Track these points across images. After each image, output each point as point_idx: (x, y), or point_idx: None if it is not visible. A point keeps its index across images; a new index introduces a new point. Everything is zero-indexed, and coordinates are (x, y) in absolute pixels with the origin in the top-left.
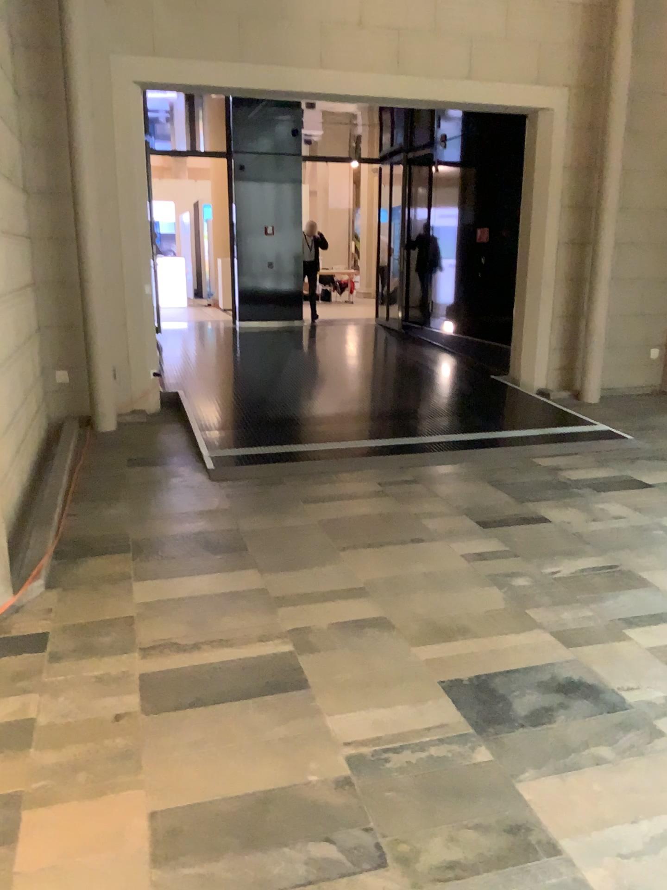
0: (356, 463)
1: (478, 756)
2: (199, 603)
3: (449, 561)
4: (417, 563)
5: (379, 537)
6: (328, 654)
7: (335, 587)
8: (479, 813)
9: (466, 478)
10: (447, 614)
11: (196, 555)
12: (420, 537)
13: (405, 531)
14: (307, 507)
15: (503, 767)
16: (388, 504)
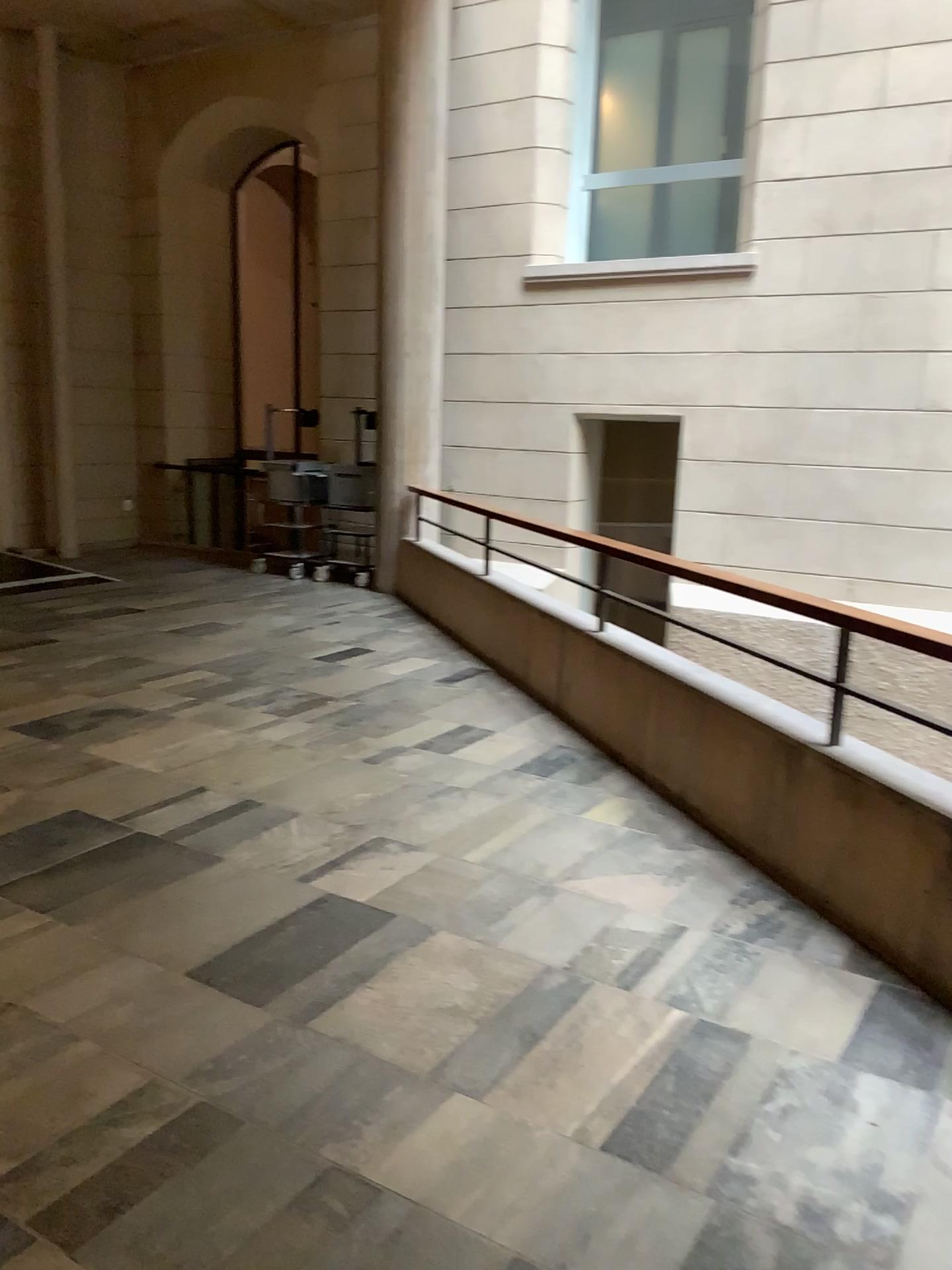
0: None
1: (54, 746)
2: None
3: None
4: None
5: None
6: None
7: None
8: (65, 763)
9: None
10: None
11: None
12: None
13: None
14: None
15: (73, 746)
16: None
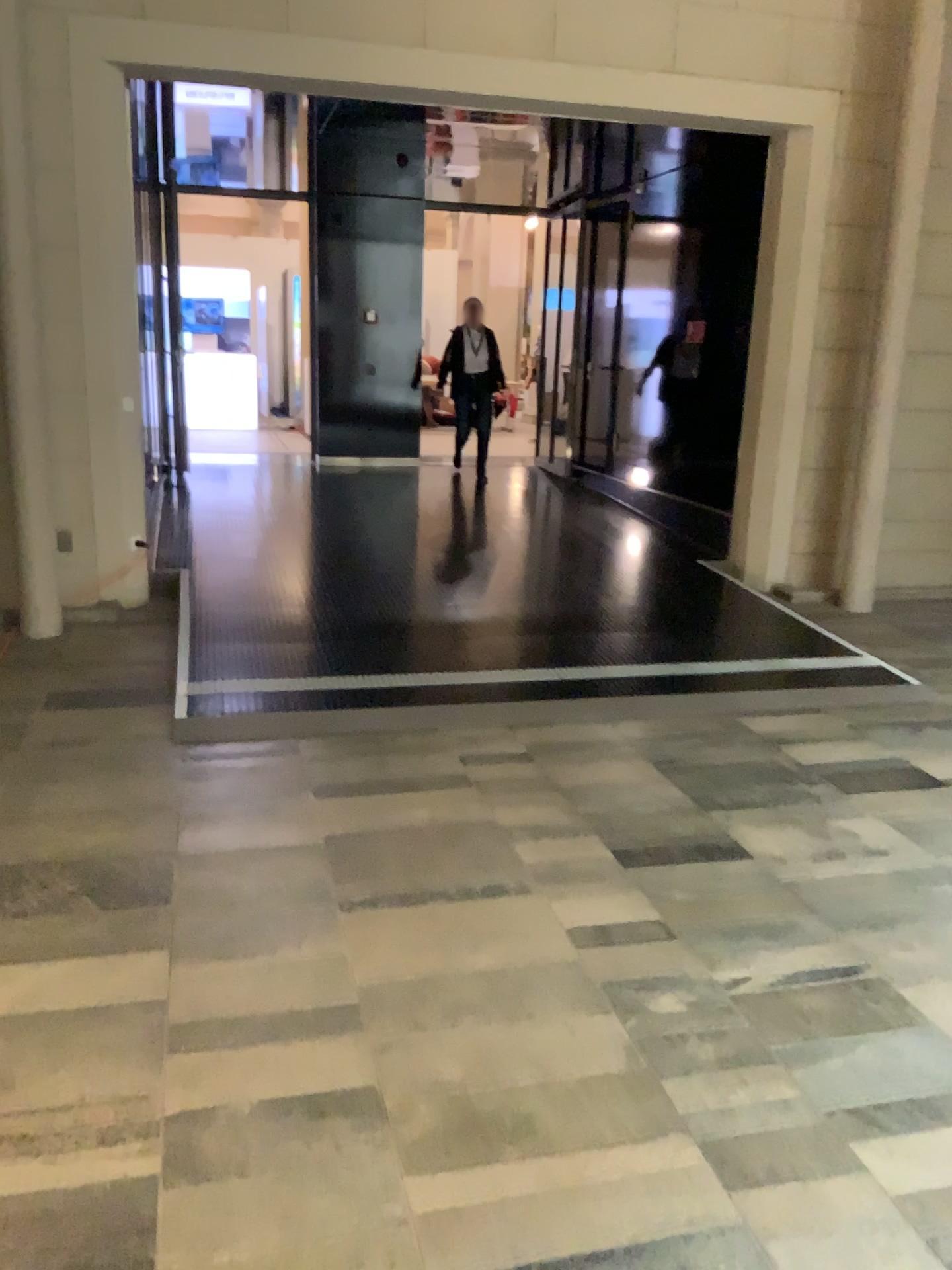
0: (436, 716)
1: None
2: (26, 1029)
3: (542, 944)
4: (478, 947)
5: (426, 881)
6: (229, 1189)
7: (305, 1001)
8: None
9: (617, 754)
10: (505, 1082)
11: (73, 908)
12: (501, 883)
13: (479, 867)
14: (320, 805)
15: None
16: (463, 806)
